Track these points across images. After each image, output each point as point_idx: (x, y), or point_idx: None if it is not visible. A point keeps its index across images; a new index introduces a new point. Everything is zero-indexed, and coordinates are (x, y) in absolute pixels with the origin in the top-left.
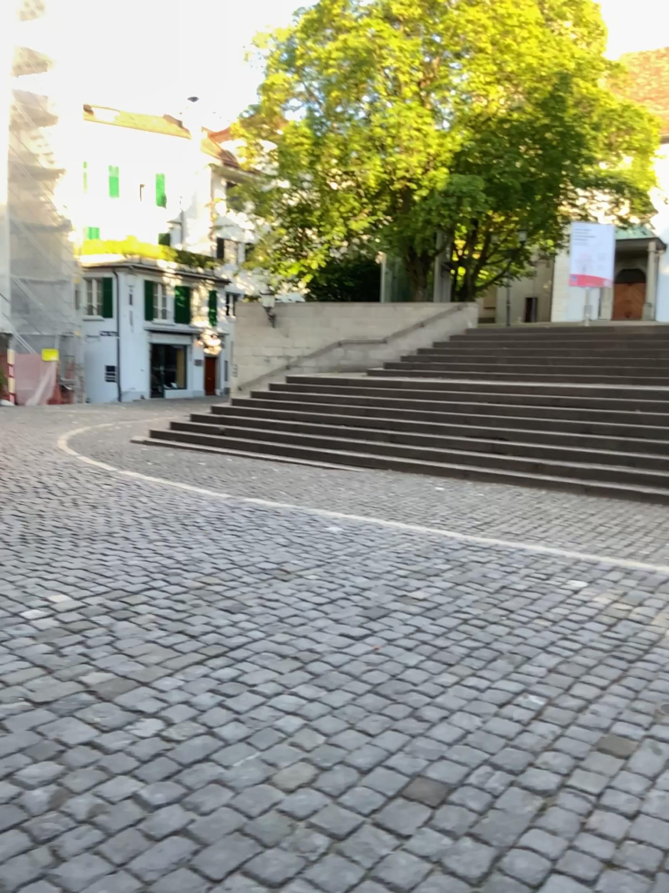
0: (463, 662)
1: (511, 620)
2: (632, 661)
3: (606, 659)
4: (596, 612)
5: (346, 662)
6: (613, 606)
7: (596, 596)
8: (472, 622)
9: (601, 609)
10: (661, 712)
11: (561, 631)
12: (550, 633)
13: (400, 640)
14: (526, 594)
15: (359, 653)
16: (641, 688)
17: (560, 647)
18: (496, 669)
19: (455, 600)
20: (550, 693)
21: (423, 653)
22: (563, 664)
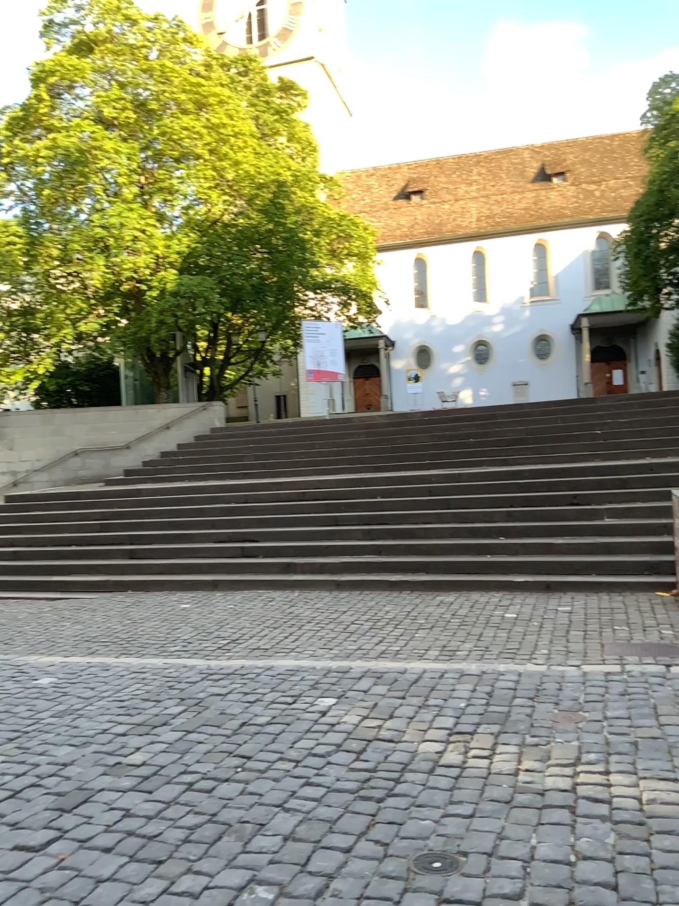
0: (178, 851)
1: (247, 770)
2: (381, 800)
3: (352, 805)
4: (344, 738)
5: (11, 894)
6: (362, 725)
7: (345, 716)
8: (198, 784)
9: (350, 732)
10: (412, 872)
11: (303, 775)
12: (291, 780)
13: (98, 836)
14: (268, 728)
15: (34, 873)
16: (391, 840)
17: (301, 798)
18: (219, 853)
19: (181, 754)
20: (283, 876)
21: (126, 851)
22: (303, 824)
